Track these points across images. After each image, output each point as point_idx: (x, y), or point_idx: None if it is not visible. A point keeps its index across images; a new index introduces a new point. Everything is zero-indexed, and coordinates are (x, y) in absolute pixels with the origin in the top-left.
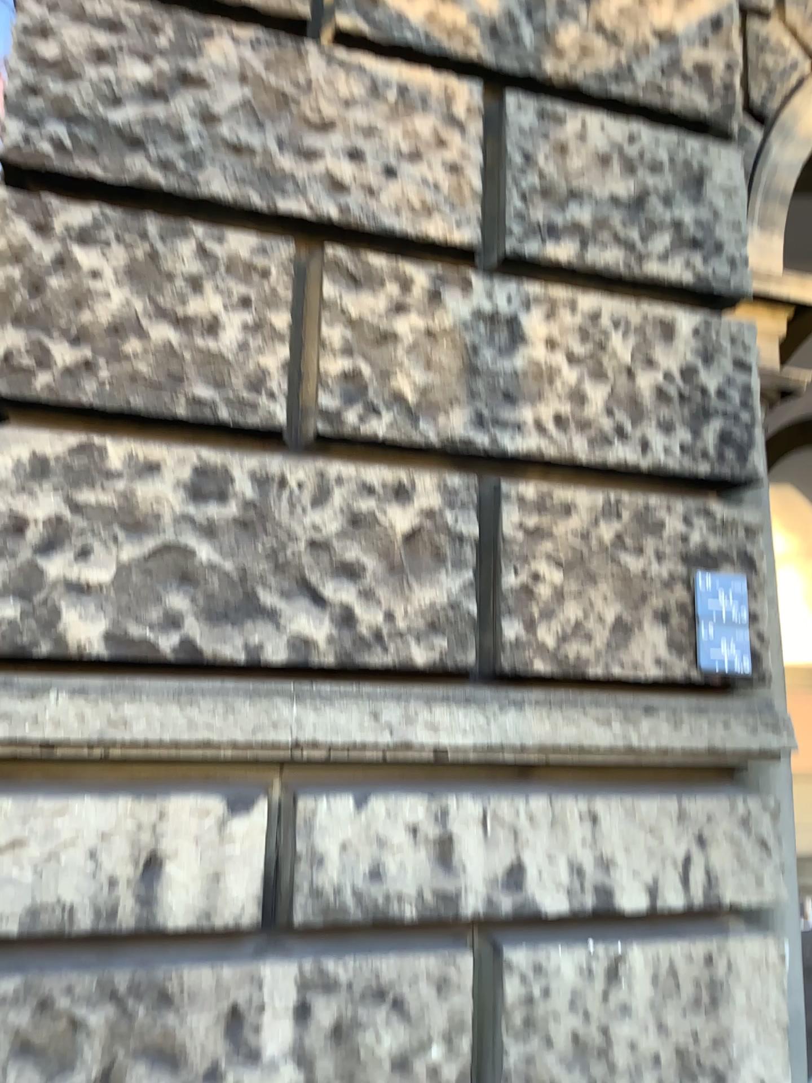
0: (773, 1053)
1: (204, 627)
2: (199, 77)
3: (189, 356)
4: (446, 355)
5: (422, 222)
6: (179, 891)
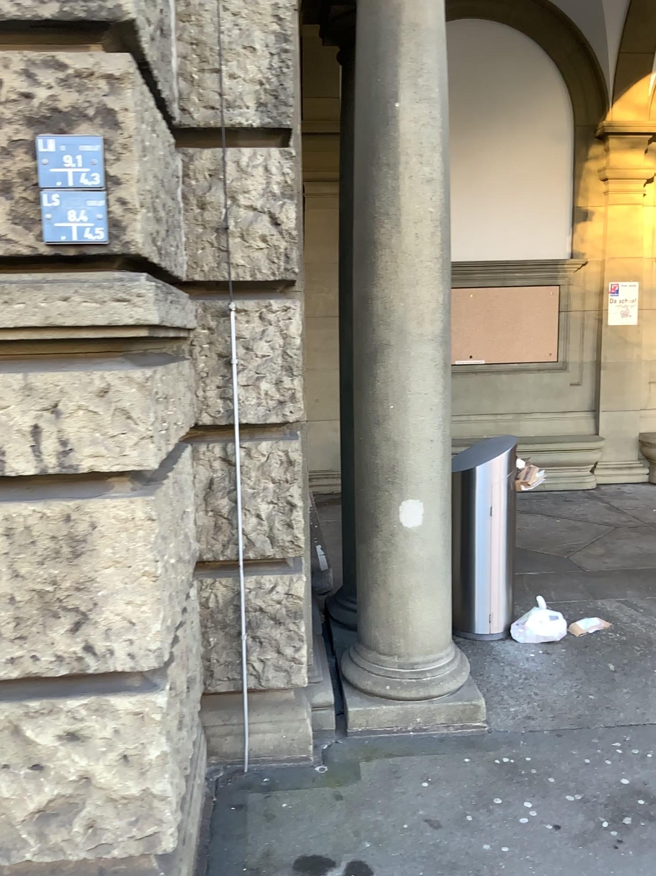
0: (137, 598)
1: None
2: None
3: None
4: None
5: None
6: None
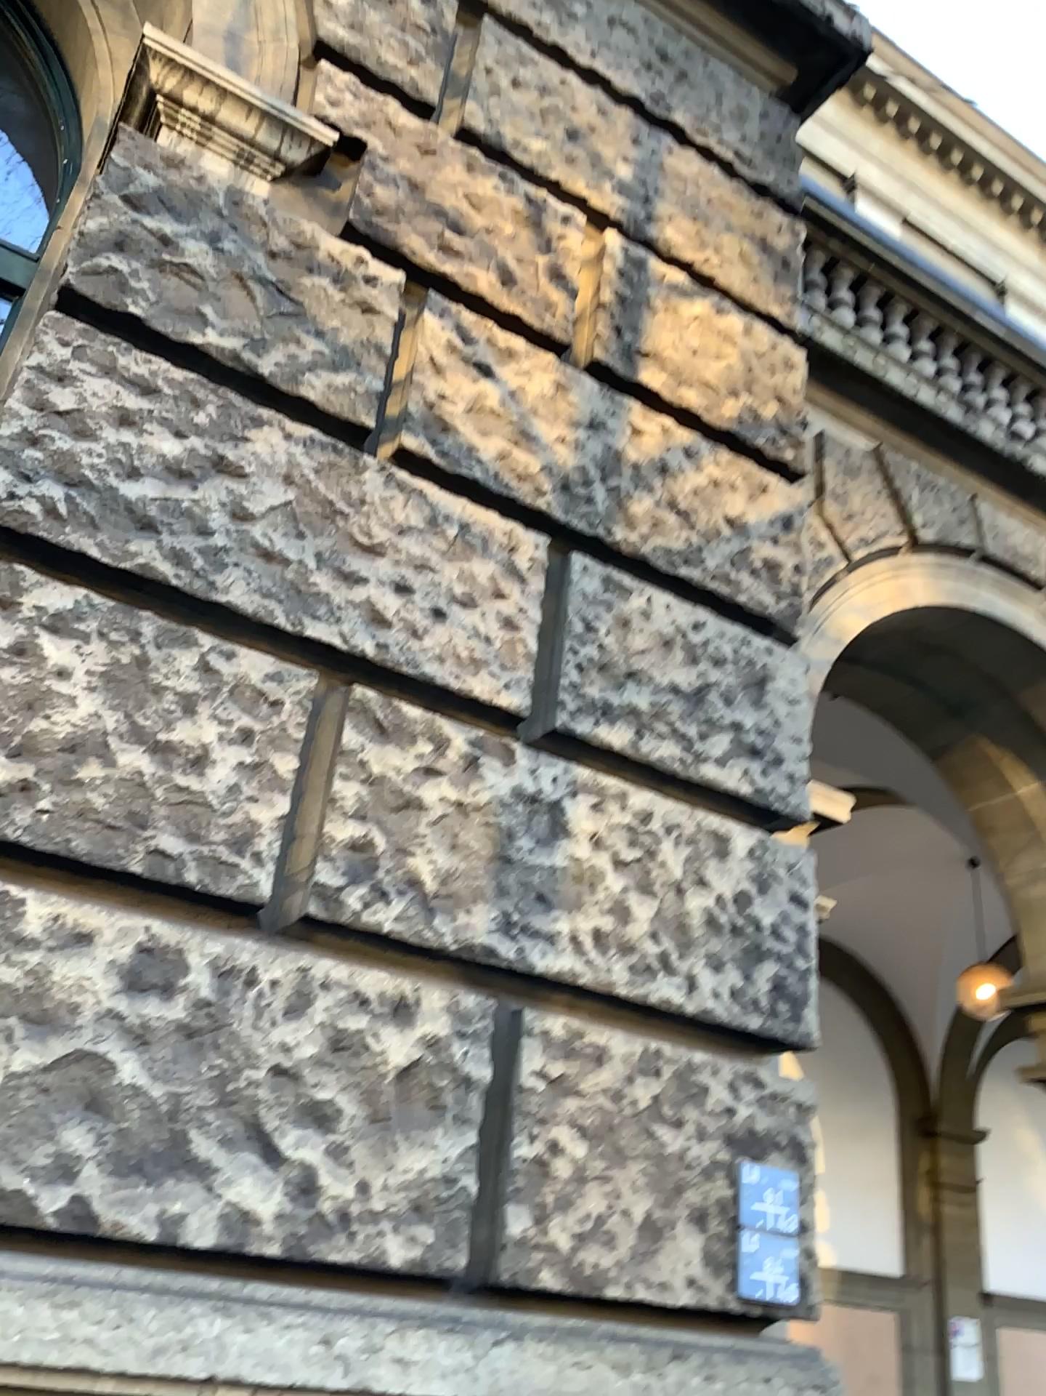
0: None
1: (109, 1184)
2: (236, 466)
3: (162, 796)
4: (475, 843)
5: (466, 679)
6: None
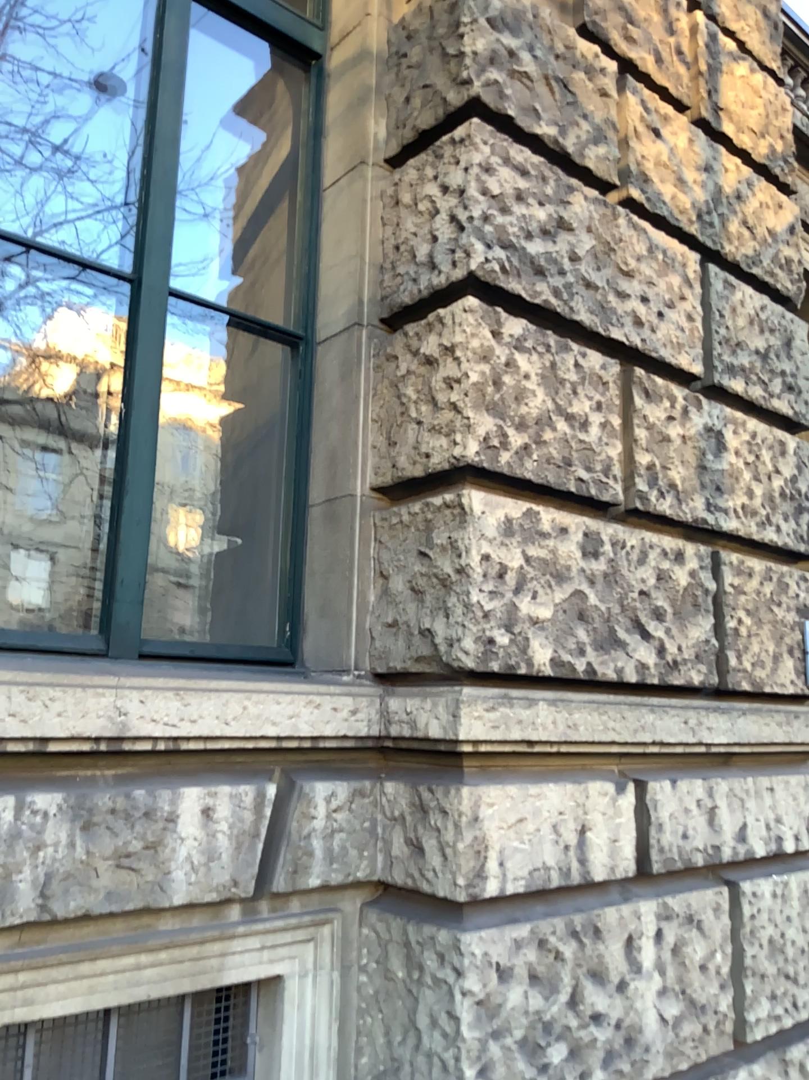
0: None
1: (596, 654)
2: (567, 223)
3: (576, 444)
4: (691, 458)
5: (674, 356)
6: (600, 852)
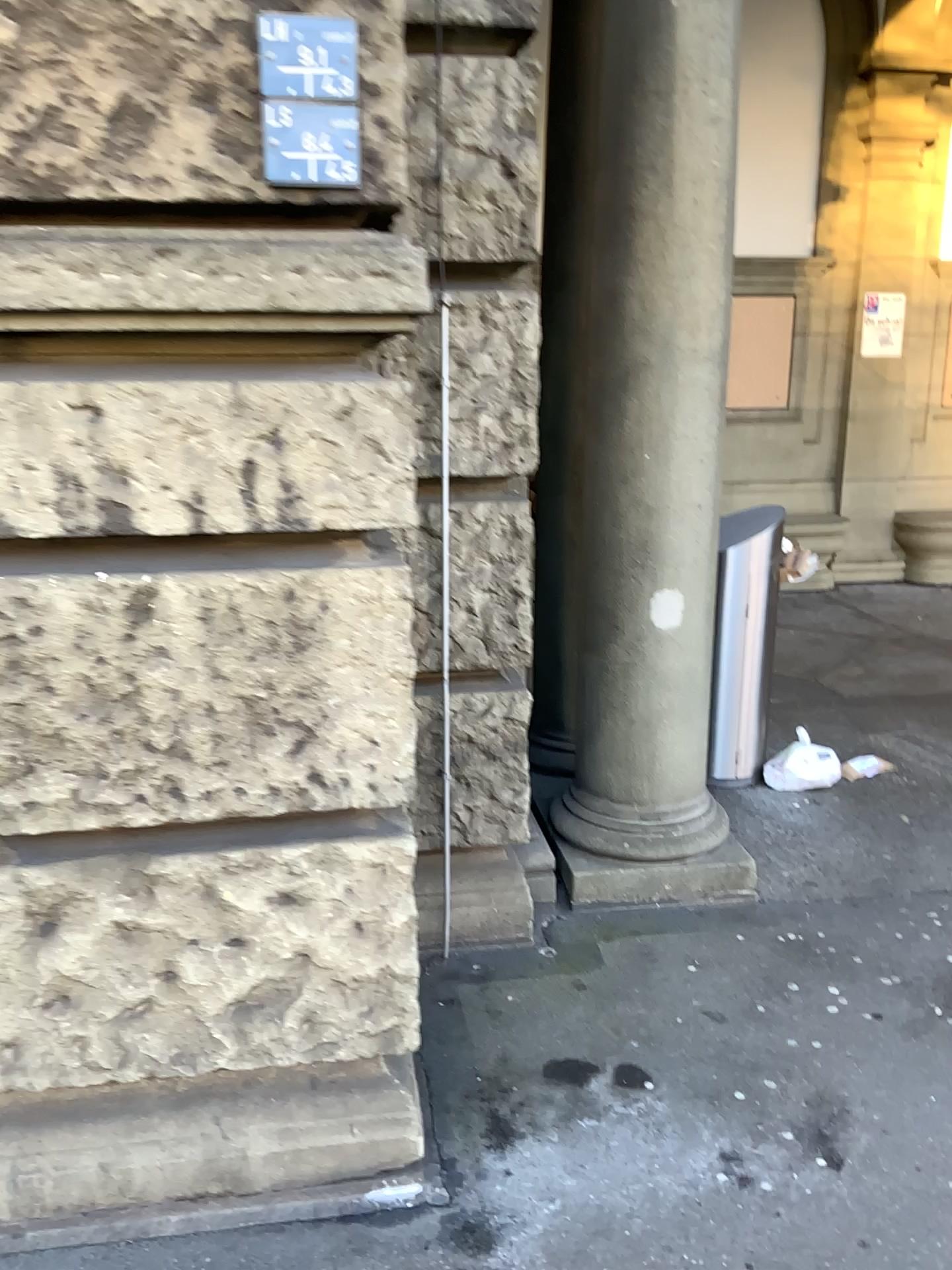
0: (383, 708)
1: None
2: None
3: None
4: None
5: None
6: None
